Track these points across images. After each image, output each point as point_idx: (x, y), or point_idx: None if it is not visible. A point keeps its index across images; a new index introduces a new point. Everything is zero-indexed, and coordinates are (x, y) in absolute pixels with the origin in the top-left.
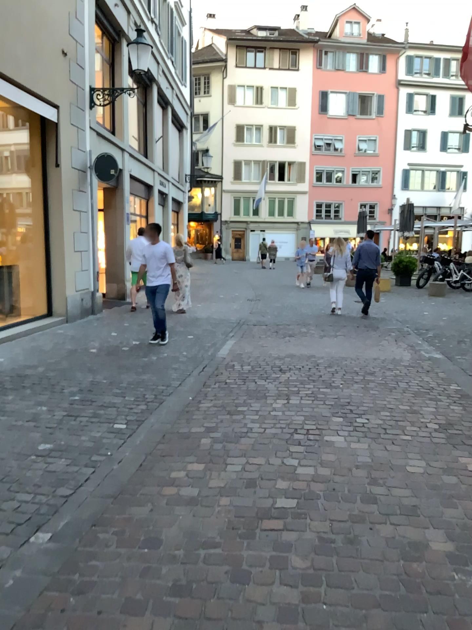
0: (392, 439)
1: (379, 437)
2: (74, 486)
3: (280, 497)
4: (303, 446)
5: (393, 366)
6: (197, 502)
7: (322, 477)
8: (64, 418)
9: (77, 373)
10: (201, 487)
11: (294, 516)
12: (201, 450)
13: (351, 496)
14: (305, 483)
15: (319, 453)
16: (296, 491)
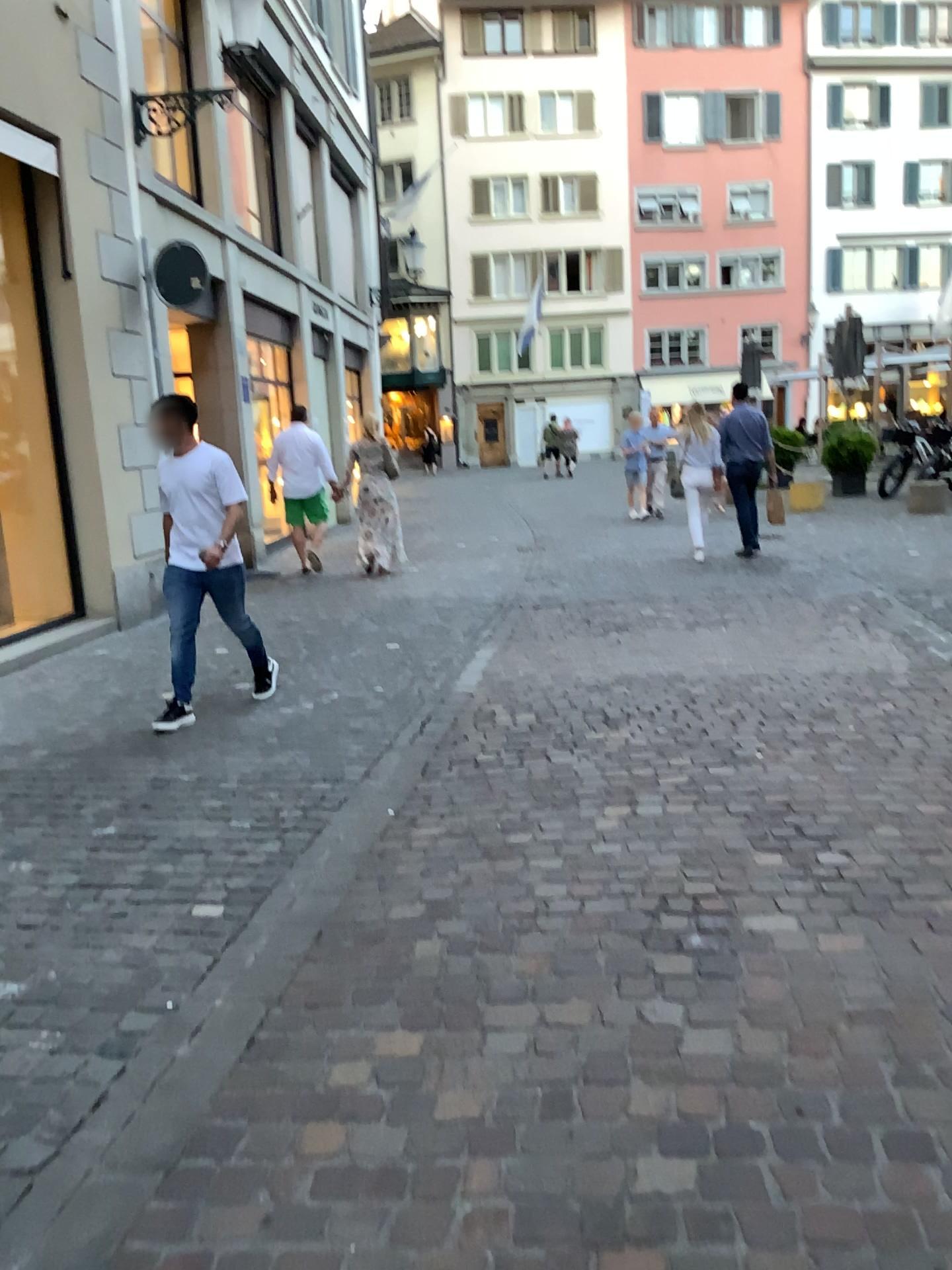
0: (927, 916)
1: (889, 911)
2: (57, 1136)
3: (646, 1155)
4: (690, 953)
5: (877, 696)
6: (401, 1187)
7: (759, 1069)
8: (67, 899)
9: (120, 763)
10: (414, 1125)
11: (696, 1234)
12: (415, 980)
13: (855, 1137)
14: (712, 1095)
15: (737, 976)
16: (690, 1125)
